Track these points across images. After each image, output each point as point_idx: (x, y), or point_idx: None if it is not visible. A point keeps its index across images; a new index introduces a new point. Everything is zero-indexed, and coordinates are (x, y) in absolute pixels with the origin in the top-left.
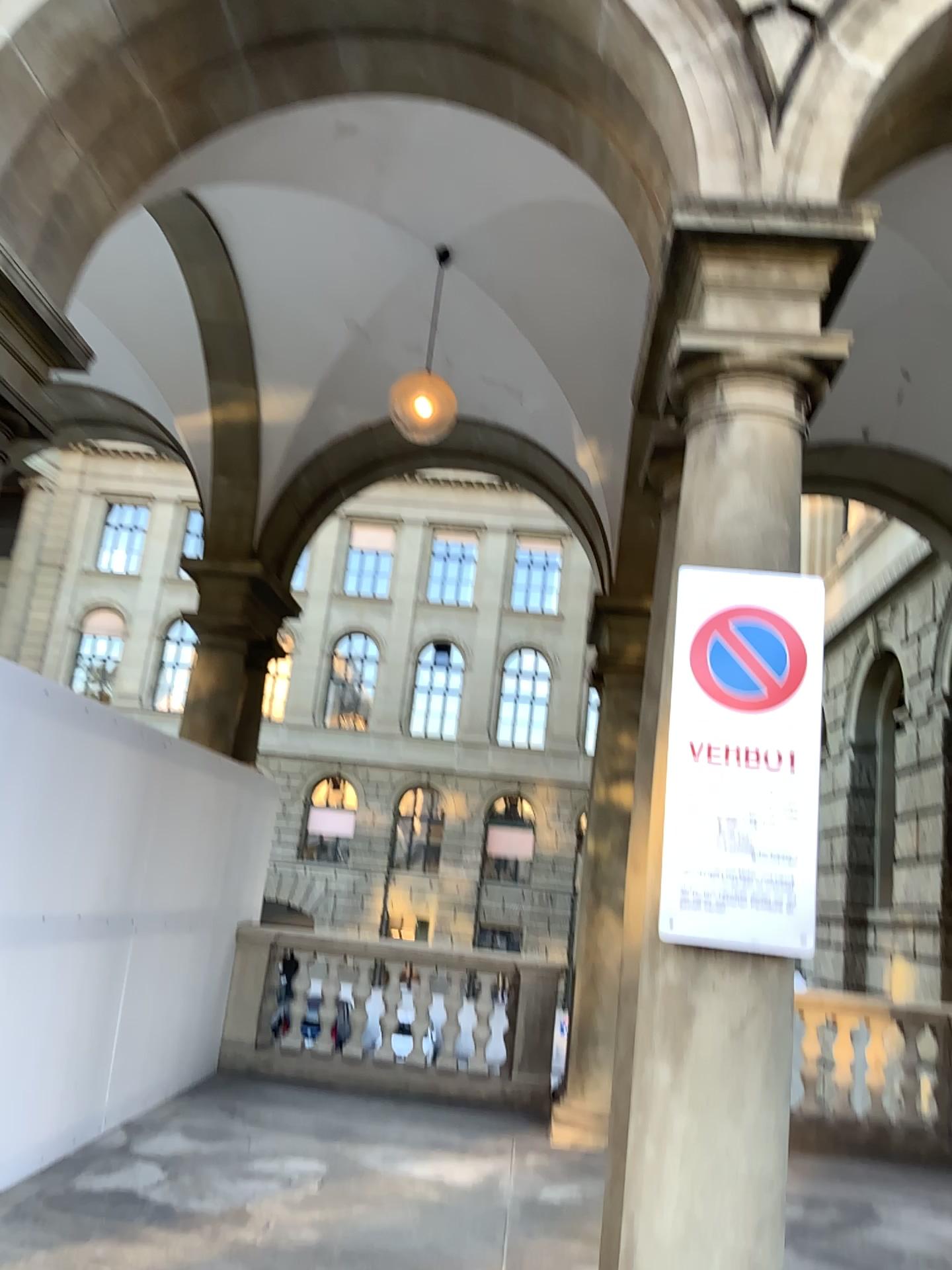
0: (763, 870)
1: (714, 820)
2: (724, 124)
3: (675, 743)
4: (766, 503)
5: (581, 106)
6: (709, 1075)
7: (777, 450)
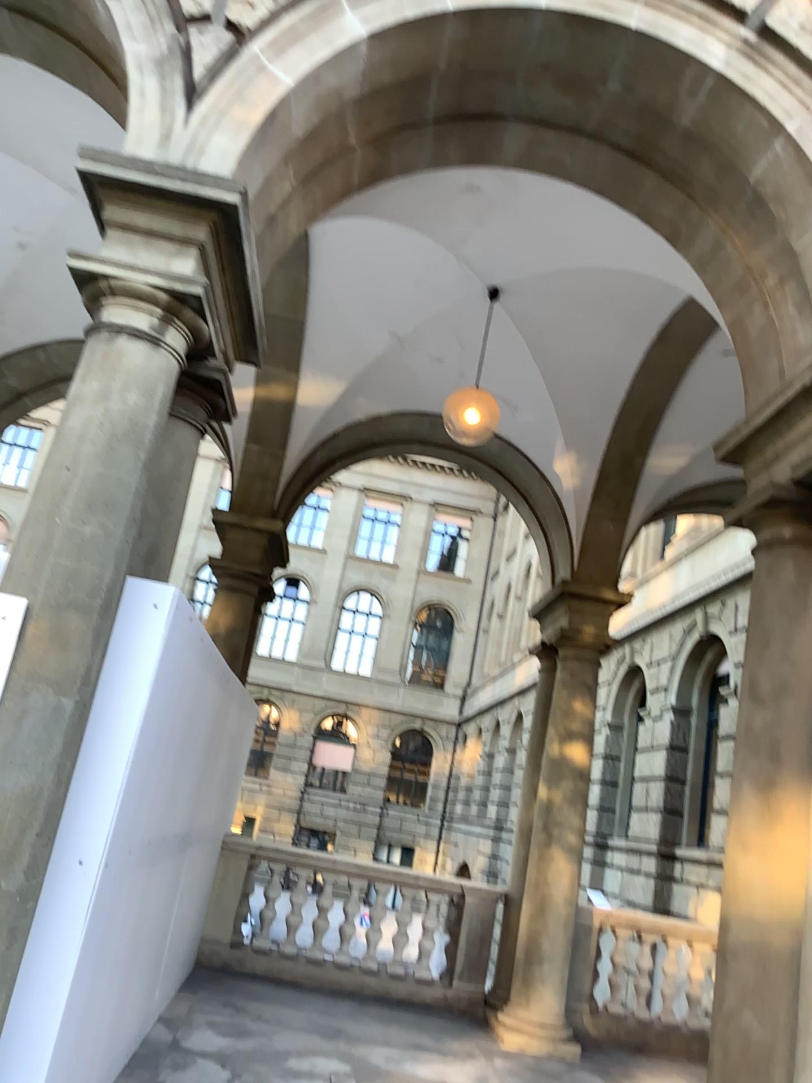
0: None
1: None
2: None
3: None
4: None
5: (711, 214)
6: None
7: None
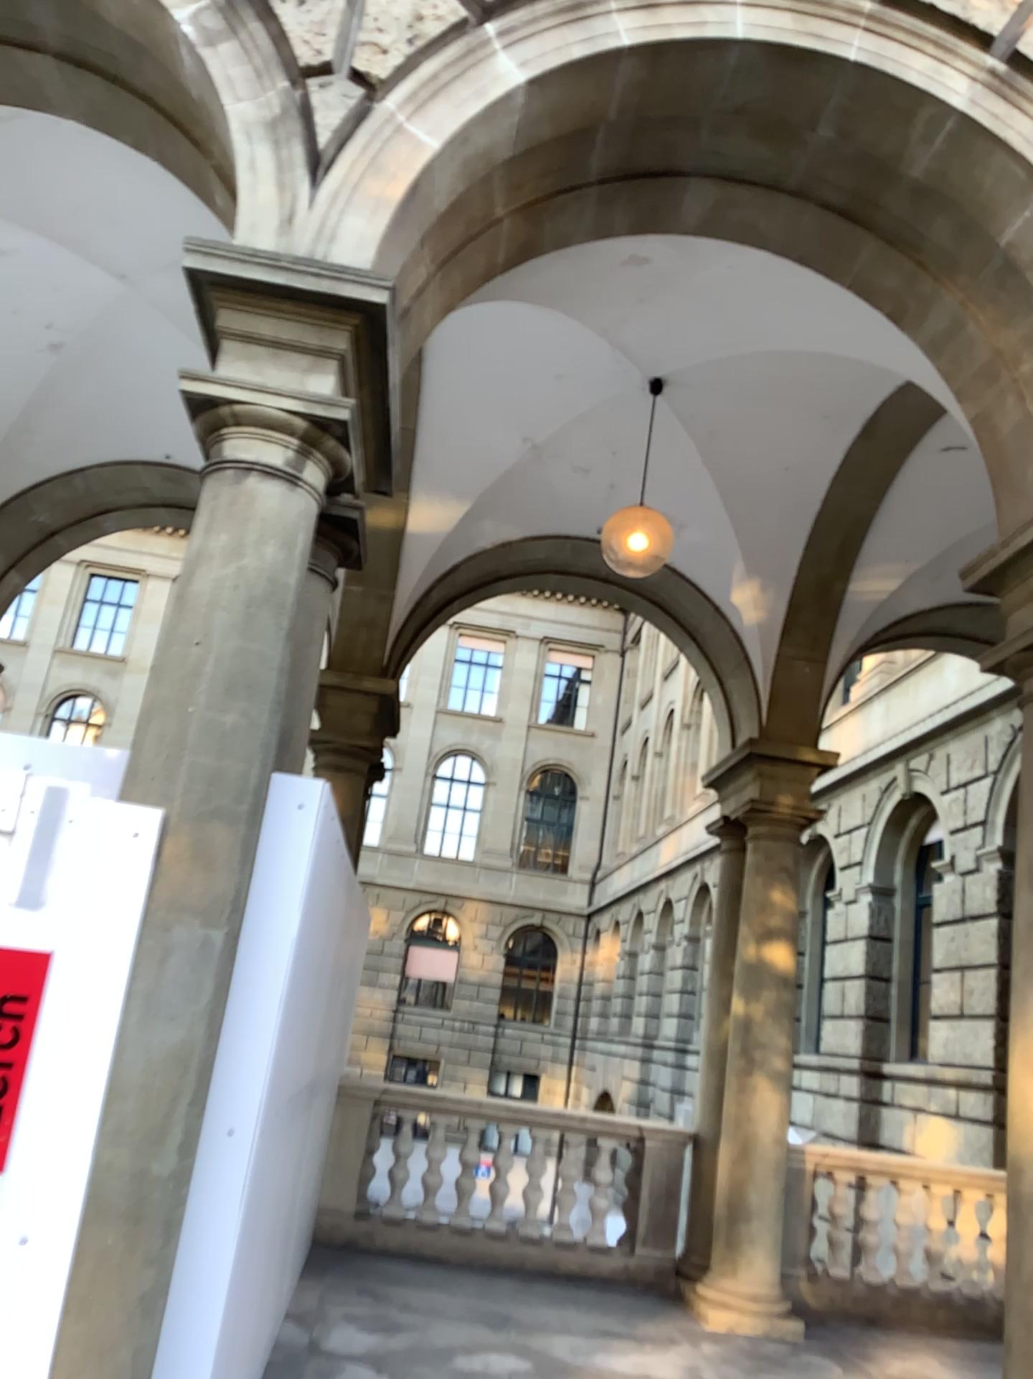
0: None
1: None
2: None
3: None
4: None
5: (950, 284)
6: None
7: None
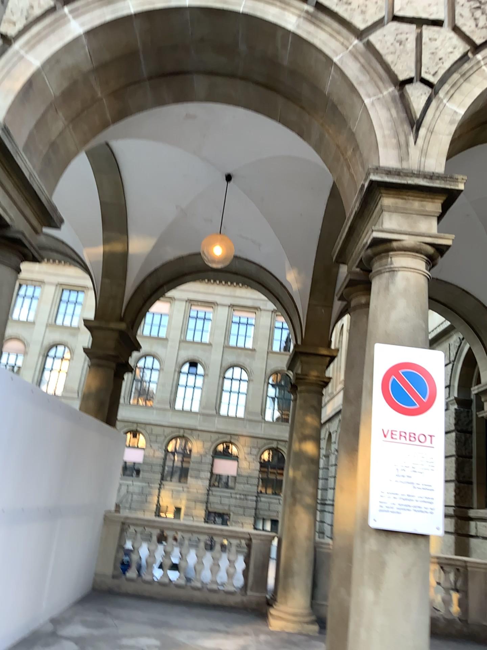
0: (418, 492)
1: (394, 466)
2: (390, 131)
3: (373, 428)
4: (414, 311)
5: (313, 115)
6: (394, 594)
7: (418, 286)
